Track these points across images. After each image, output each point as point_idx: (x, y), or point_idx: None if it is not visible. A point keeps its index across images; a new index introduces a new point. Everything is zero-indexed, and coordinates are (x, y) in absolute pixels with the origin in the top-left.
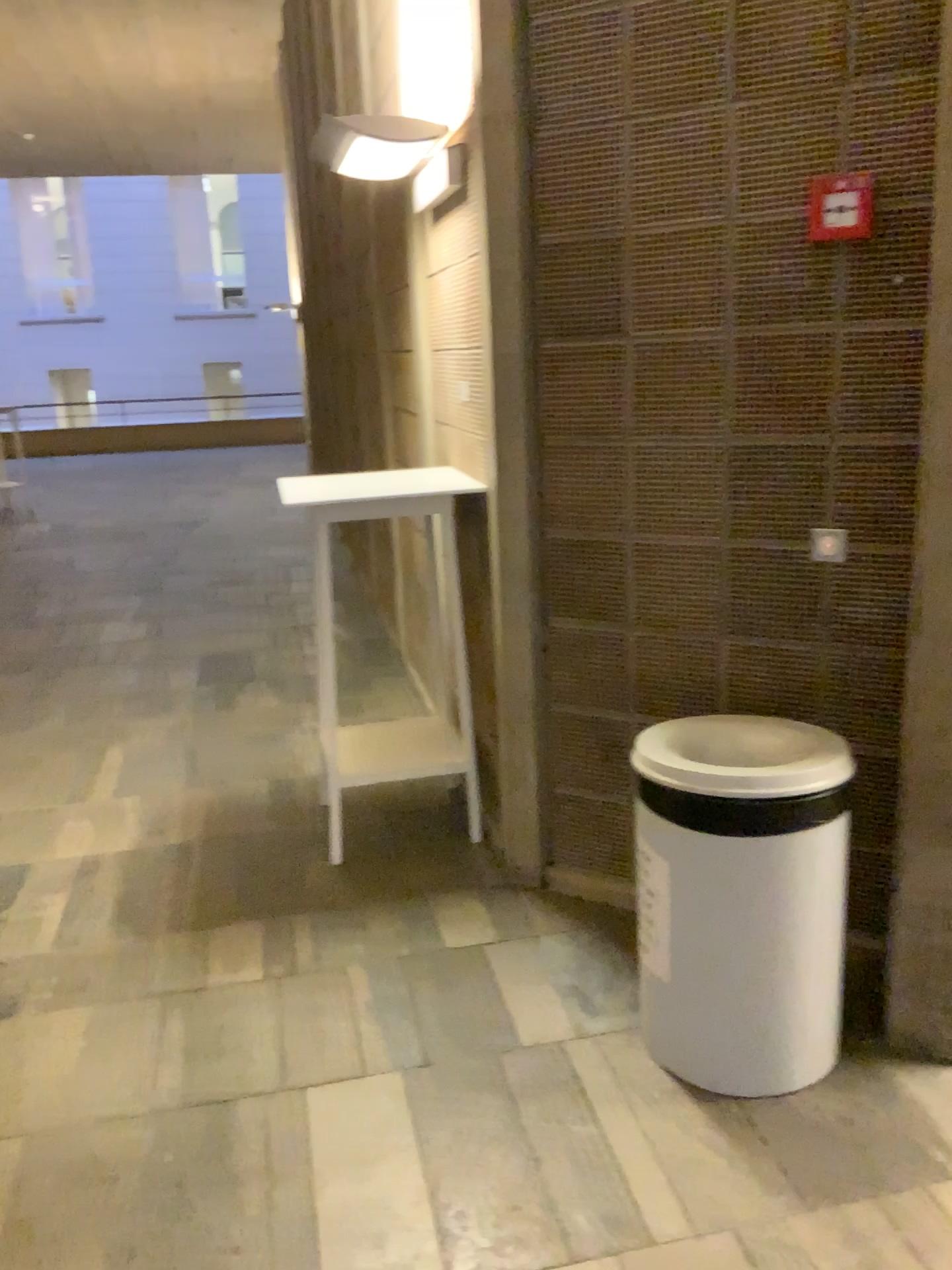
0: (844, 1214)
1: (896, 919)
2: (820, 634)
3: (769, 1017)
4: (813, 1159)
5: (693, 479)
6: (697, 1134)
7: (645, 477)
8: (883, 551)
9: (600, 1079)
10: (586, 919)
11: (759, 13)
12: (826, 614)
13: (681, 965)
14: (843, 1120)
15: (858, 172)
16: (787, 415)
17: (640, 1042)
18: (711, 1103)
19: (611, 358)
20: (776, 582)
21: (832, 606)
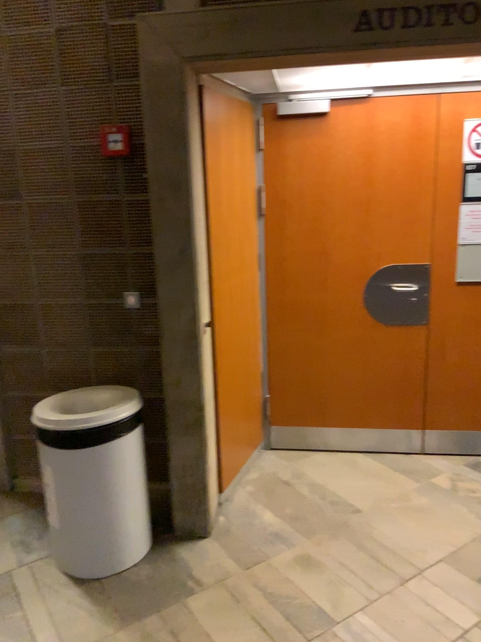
0: (144, 624)
1: (171, 474)
2: (132, 342)
3: (111, 535)
4: (133, 600)
5: (64, 270)
6: (76, 604)
7: (40, 270)
8: (155, 301)
9: (28, 588)
10: (34, 502)
11: (68, 44)
12: (134, 332)
13: (64, 518)
14: (150, 577)
15: (122, 123)
16: (104, 238)
17: (52, 562)
18: (85, 585)
19: (15, 210)
20: (110, 319)
21: (136, 328)
